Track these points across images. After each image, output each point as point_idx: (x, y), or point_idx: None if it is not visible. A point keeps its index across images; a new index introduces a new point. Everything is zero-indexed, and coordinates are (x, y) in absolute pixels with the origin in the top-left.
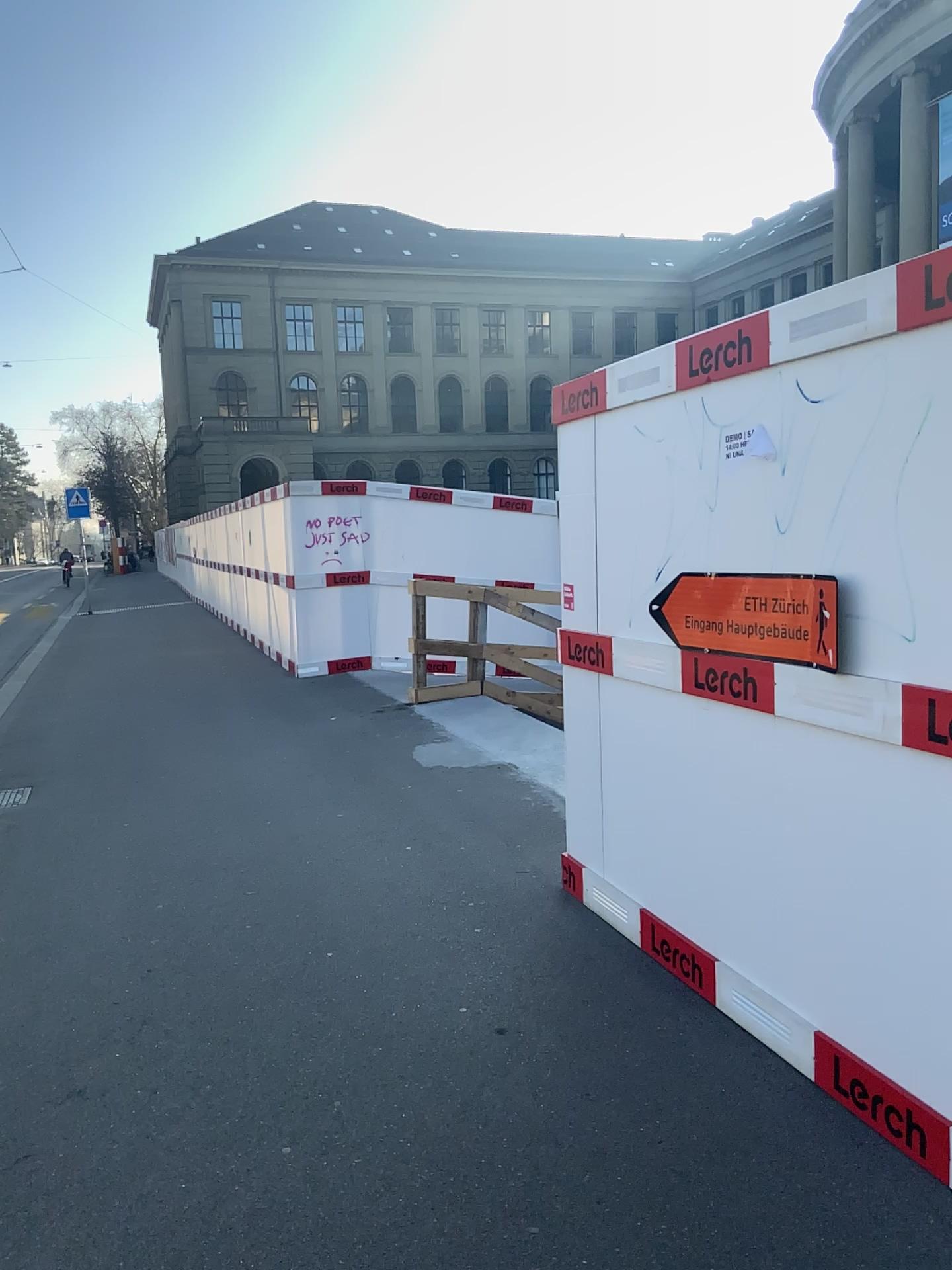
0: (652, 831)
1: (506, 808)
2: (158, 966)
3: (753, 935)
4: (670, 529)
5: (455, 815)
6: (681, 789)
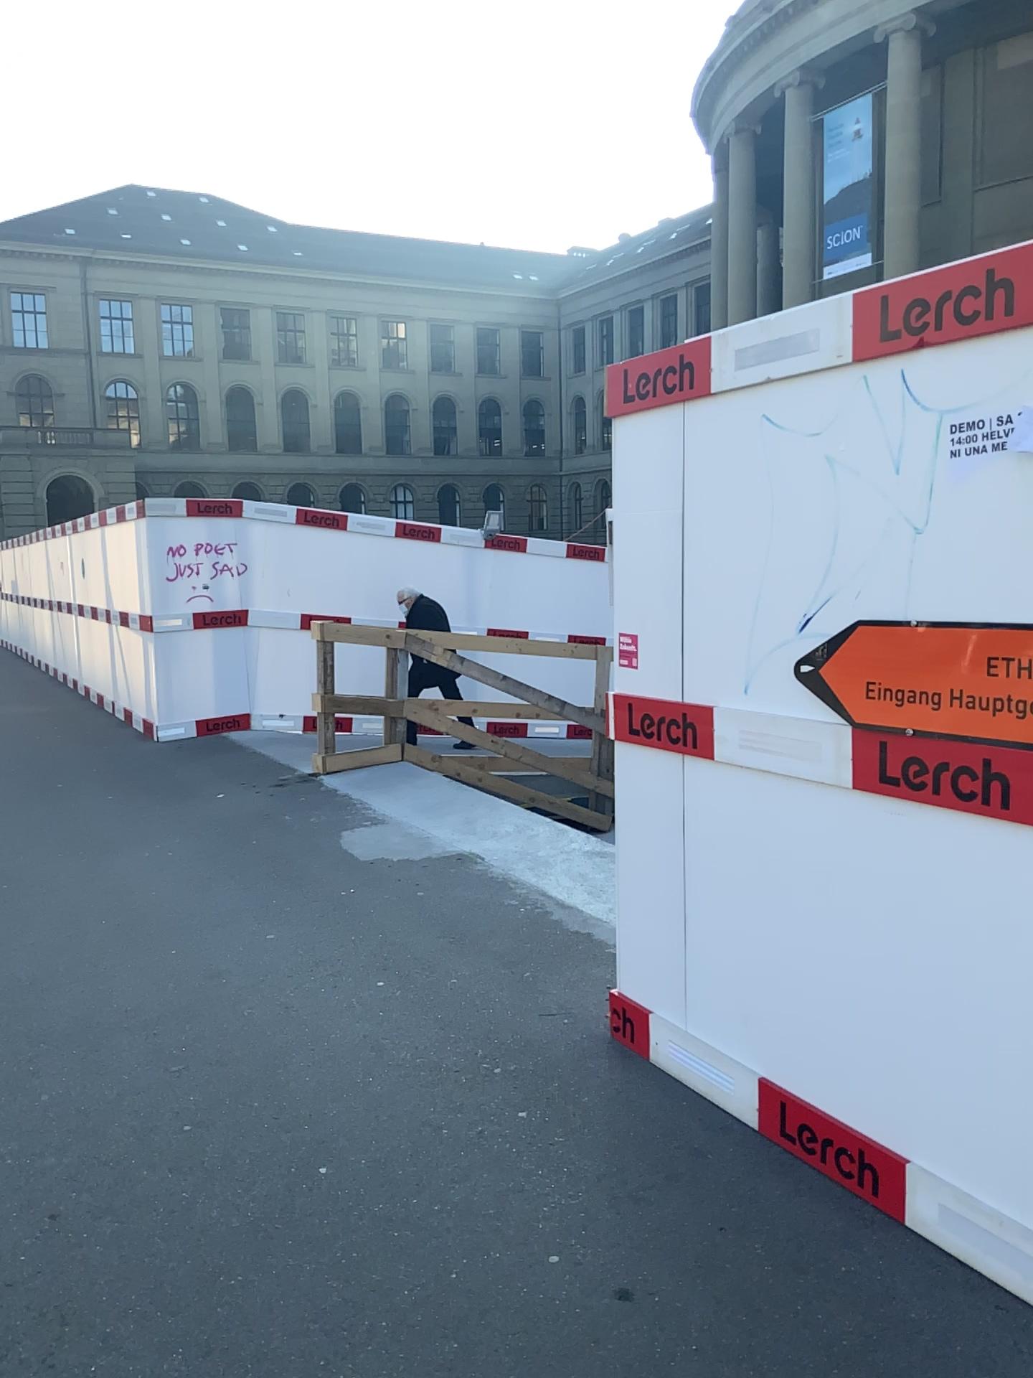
0: (778, 973)
1: (489, 917)
2: (68, 1213)
3: (986, 1136)
4: (830, 561)
5: (426, 930)
6: (842, 921)
